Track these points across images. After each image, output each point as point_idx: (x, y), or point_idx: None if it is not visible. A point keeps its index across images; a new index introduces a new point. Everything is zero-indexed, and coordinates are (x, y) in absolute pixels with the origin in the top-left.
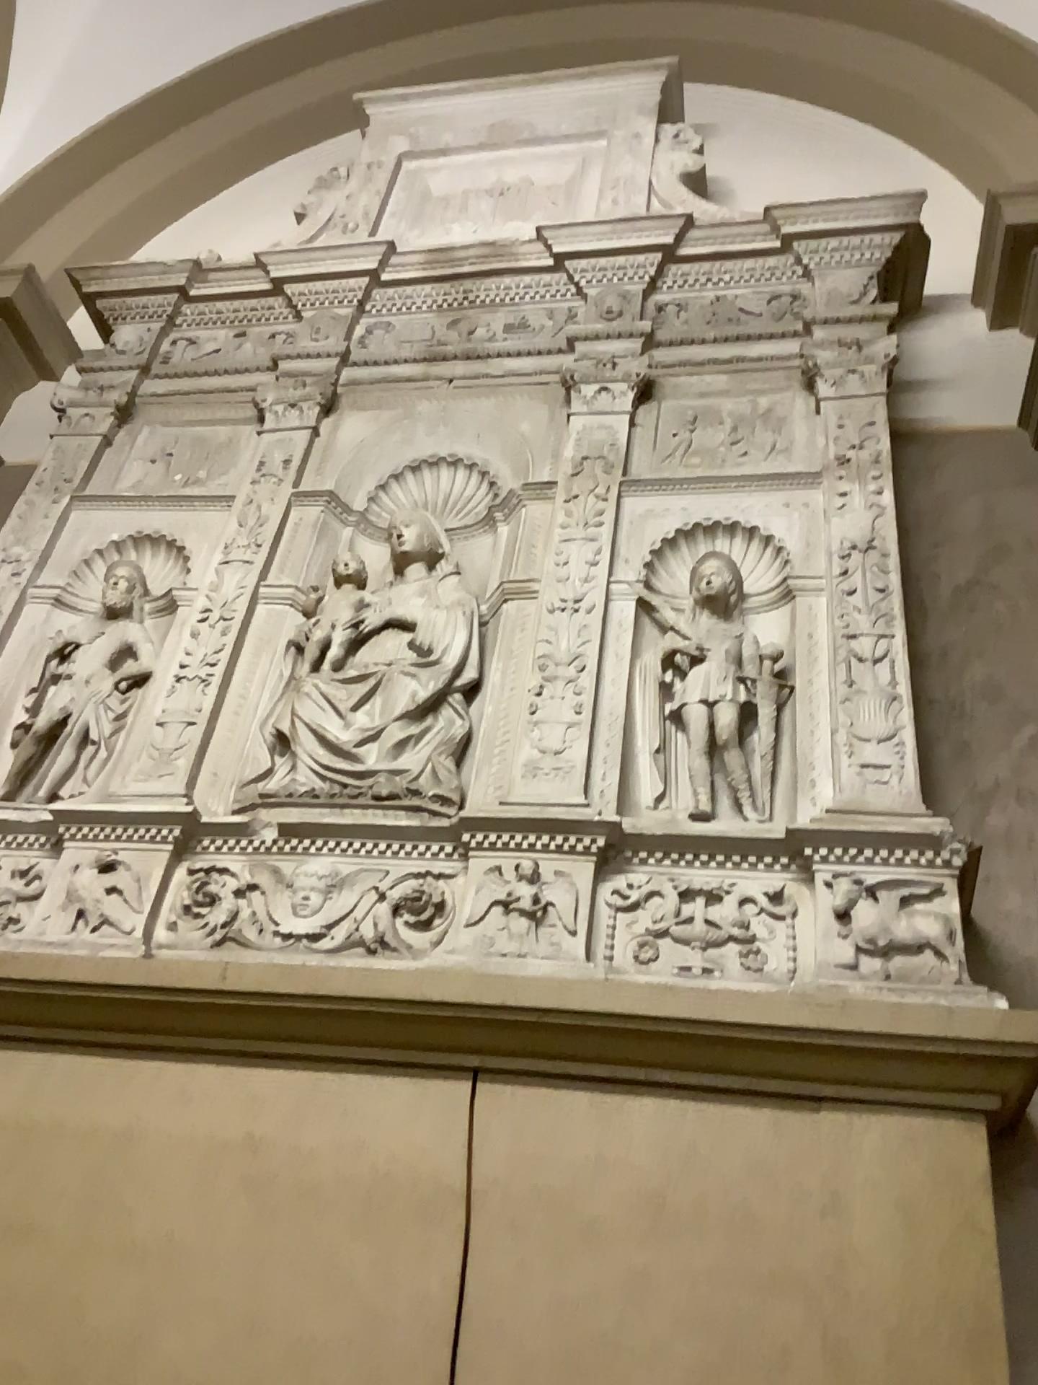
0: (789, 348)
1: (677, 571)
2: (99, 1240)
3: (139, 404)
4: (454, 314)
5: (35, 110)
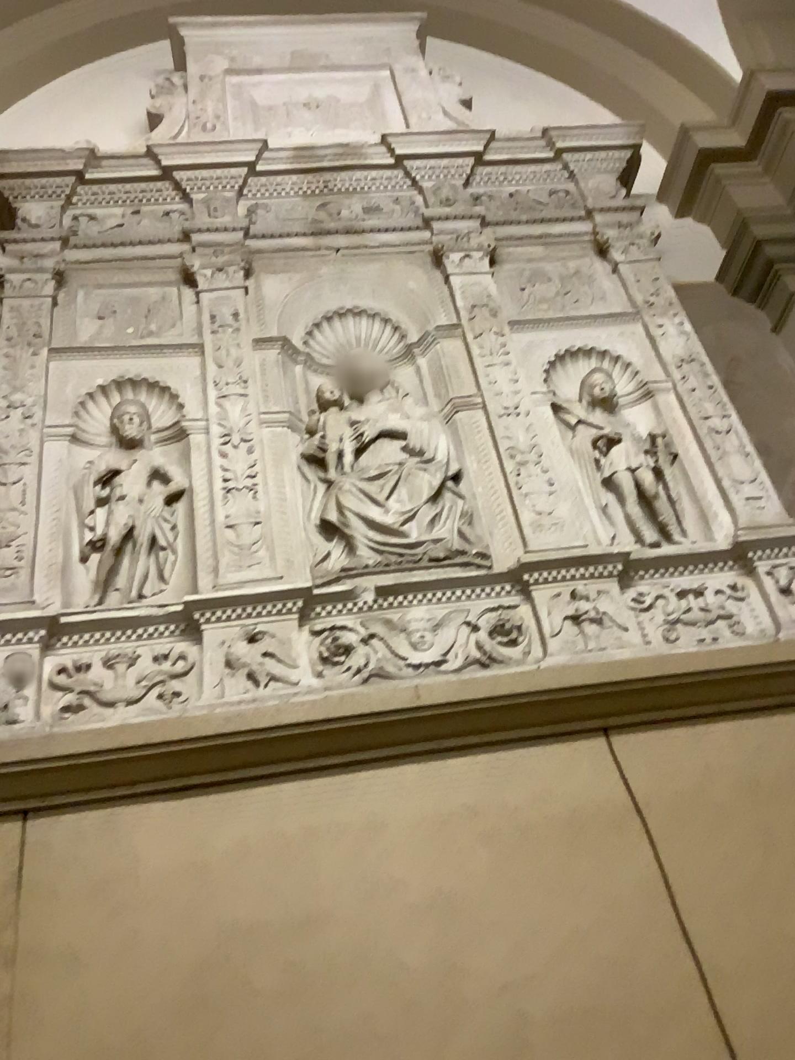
0: (580, 228)
1: (569, 384)
2: (389, 907)
3: (68, 269)
4: (323, 199)
5: None
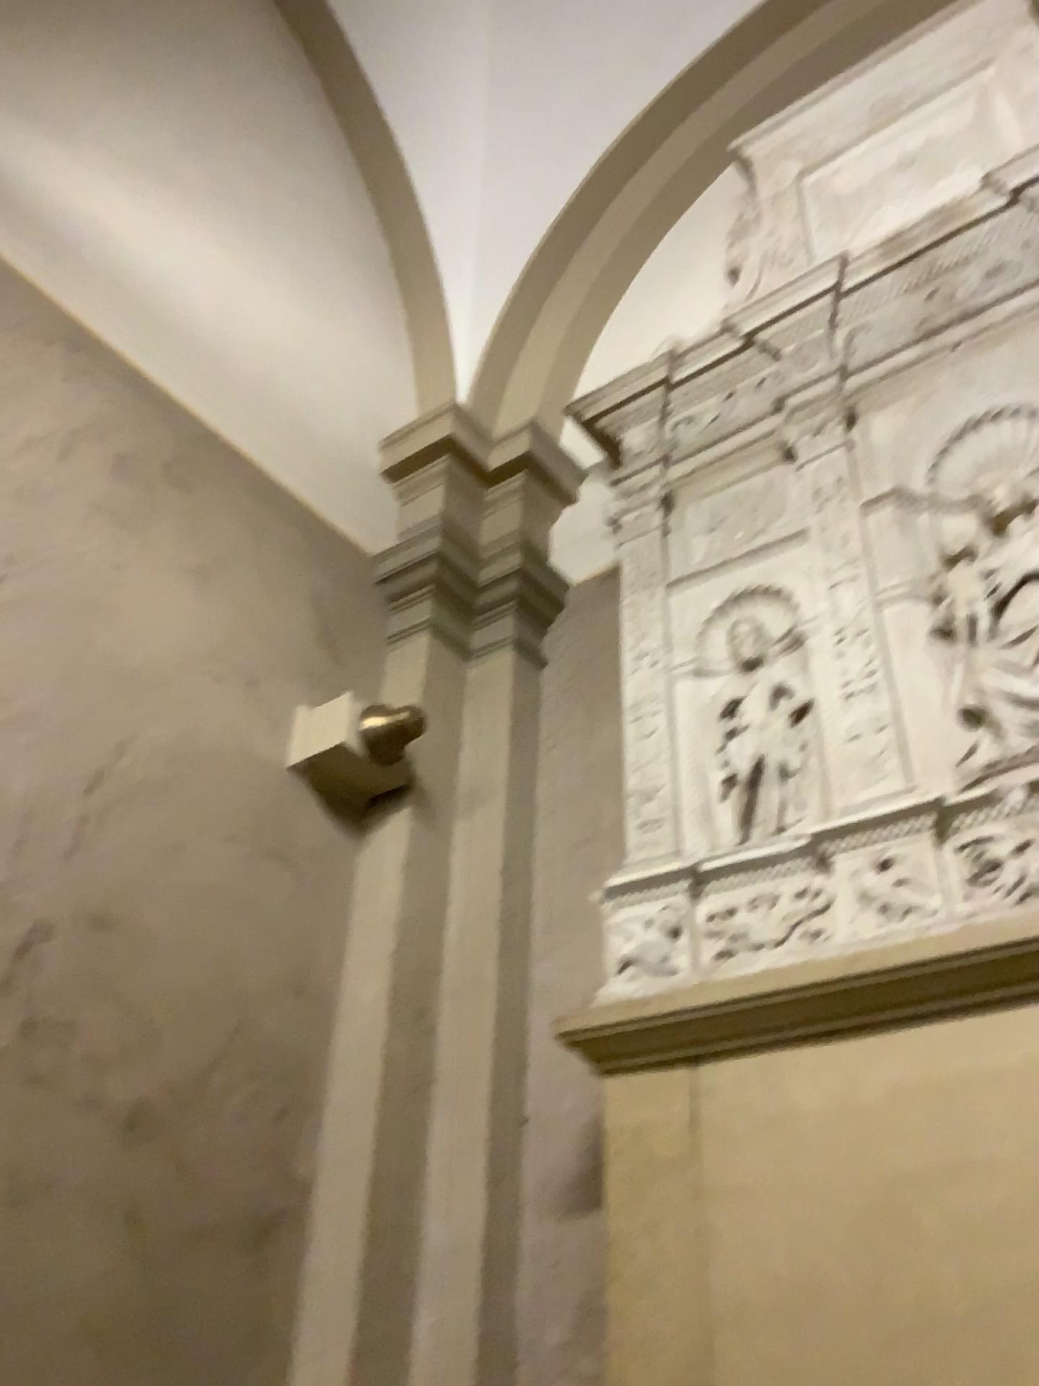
0: None
1: None
2: None
3: (674, 488)
4: (926, 290)
5: (473, 293)
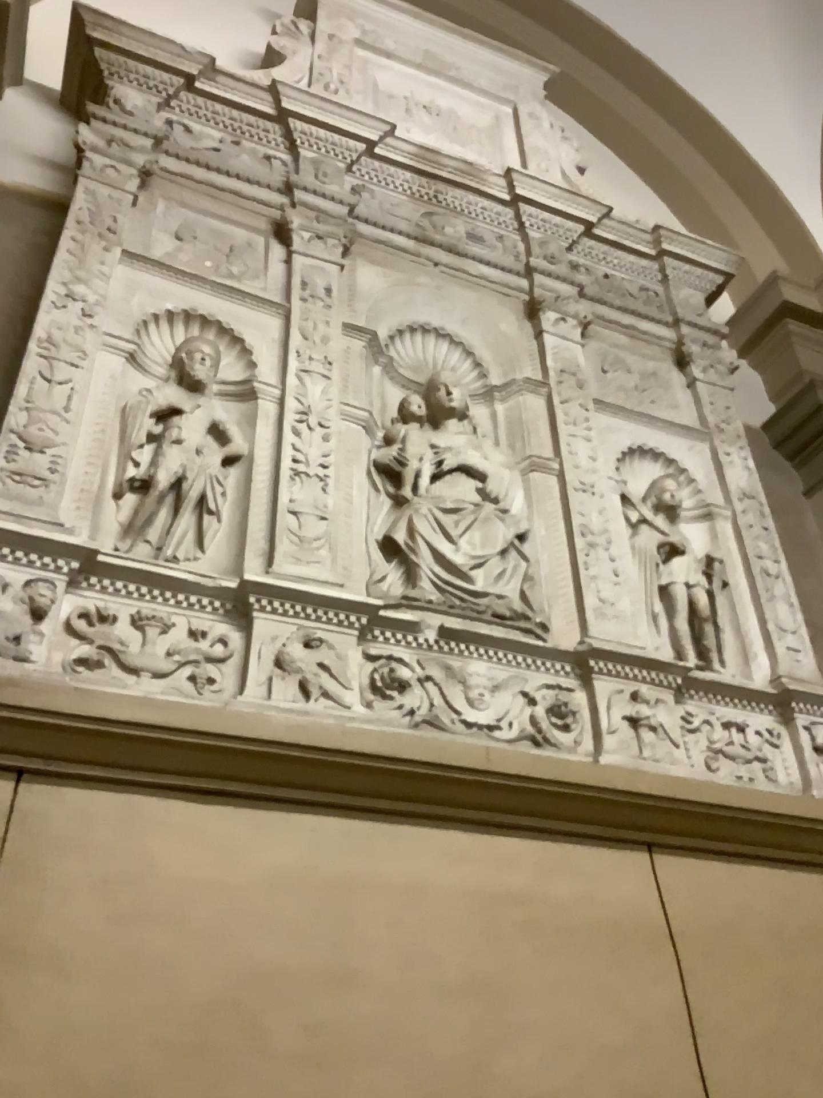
0: (665, 332)
1: (639, 480)
2: (419, 985)
3: (154, 173)
4: (431, 207)
5: None
